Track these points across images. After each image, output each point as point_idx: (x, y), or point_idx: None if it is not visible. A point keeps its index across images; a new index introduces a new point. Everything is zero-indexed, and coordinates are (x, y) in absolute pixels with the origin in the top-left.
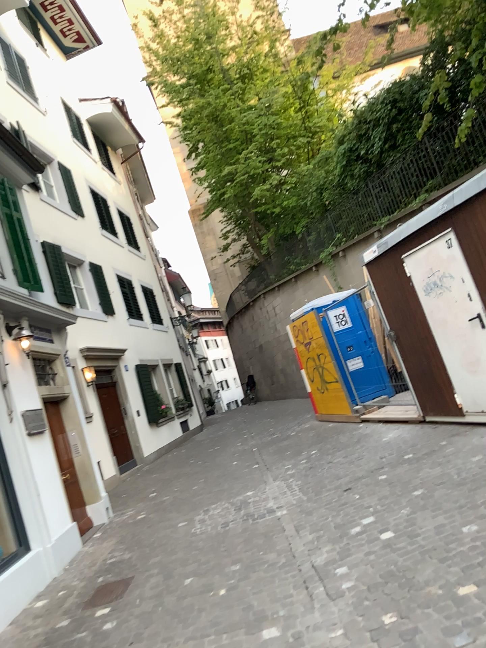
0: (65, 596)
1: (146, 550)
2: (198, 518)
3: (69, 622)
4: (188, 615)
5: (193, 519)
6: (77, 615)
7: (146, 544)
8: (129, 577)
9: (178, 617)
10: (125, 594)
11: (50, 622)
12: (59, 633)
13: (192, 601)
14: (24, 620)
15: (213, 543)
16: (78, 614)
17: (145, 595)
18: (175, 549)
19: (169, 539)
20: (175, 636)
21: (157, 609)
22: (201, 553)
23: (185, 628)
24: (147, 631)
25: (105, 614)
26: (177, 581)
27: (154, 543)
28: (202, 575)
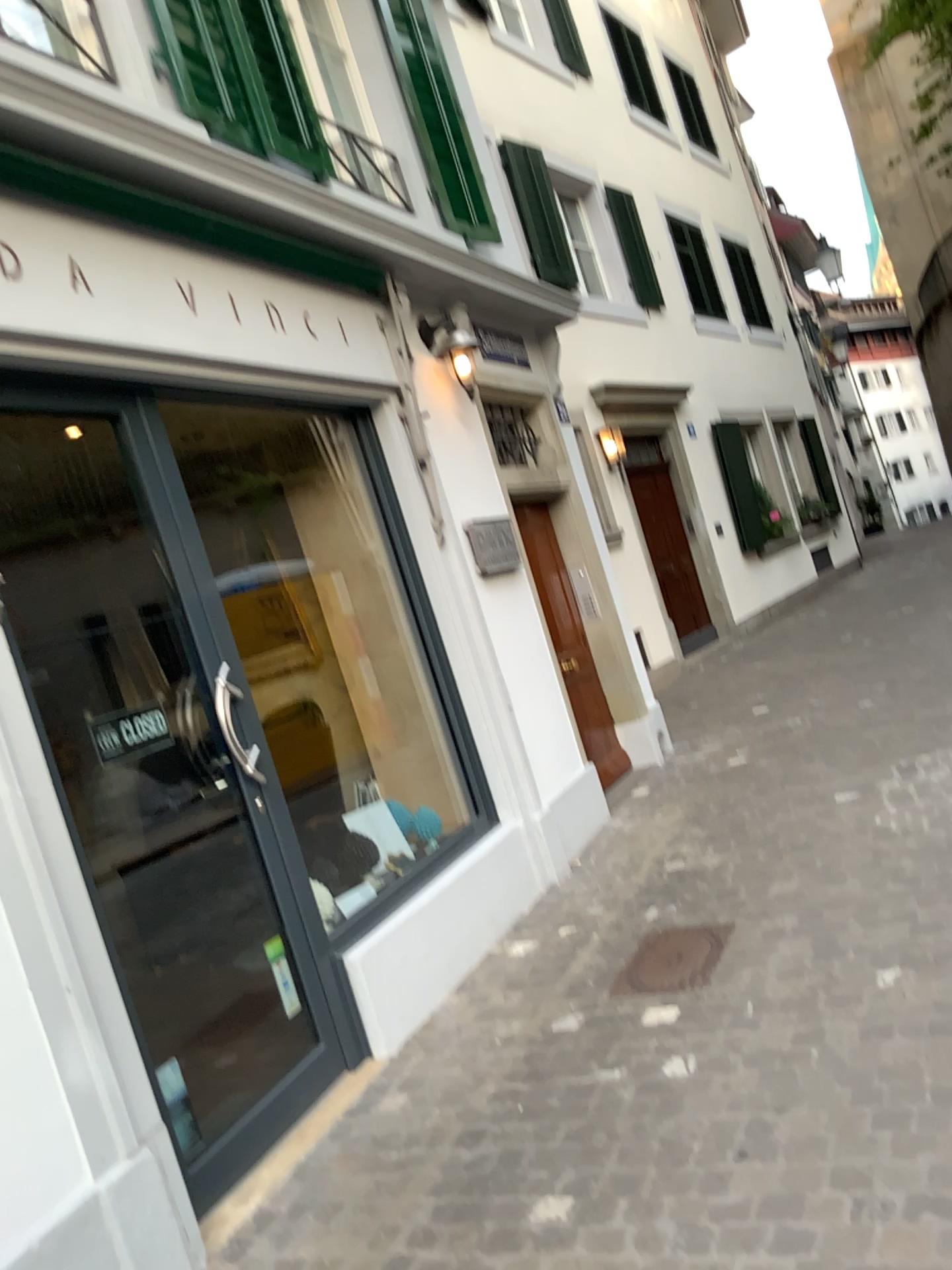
0: (571, 949)
1: (760, 862)
2: (890, 791)
3: (578, 1030)
4: (905, 1109)
5: (877, 793)
6: (599, 1014)
7: (759, 842)
8: (722, 933)
9: (877, 1108)
10: (713, 981)
11: (537, 1012)
12: (557, 1055)
13: (913, 1060)
14: (483, 989)
15: (946, 875)
16: (599, 1009)
17: (767, 999)
18: (837, 873)
19: (818, 838)
20: (873, 1177)
21: (806, 1055)
22: (917, 901)
23: (903, 1157)
24: (785, 1127)
25: (665, 1029)
26: (855, 975)
27: (779, 845)
28: (929, 975)
